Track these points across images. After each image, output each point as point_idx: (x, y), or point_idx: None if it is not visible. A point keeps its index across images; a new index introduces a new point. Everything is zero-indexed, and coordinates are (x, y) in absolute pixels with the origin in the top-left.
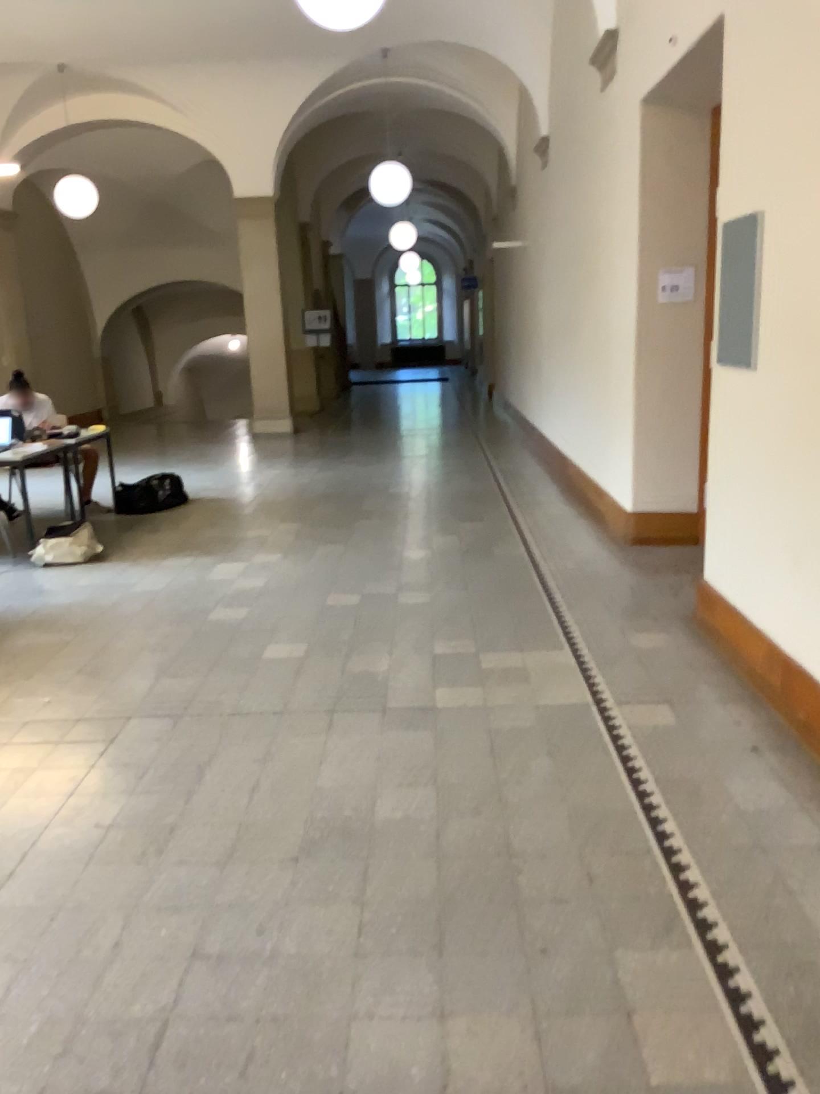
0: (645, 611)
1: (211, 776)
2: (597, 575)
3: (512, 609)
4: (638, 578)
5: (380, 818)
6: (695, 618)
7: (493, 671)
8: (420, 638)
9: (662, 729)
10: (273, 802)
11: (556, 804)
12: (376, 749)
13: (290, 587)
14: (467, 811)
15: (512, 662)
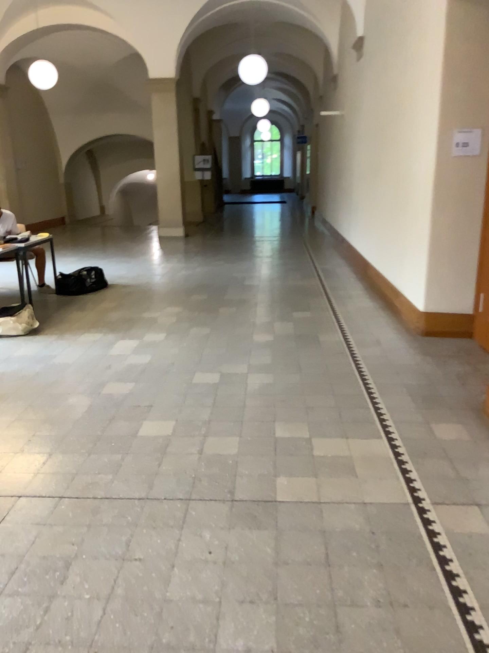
0: (441, 400)
1: (74, 576)
2: (399, 364)
3: (337, 394)
4: (431, 368)
5: (222, 647)
6: (484, 412)
7: (324, 460)
8: (264, 421)
9: (476, 537)
10: (125, 616)
11: (391, 637)
12: (223, 548)
13: (168, 366)
14: (305, 641)
15: (339, 451)
